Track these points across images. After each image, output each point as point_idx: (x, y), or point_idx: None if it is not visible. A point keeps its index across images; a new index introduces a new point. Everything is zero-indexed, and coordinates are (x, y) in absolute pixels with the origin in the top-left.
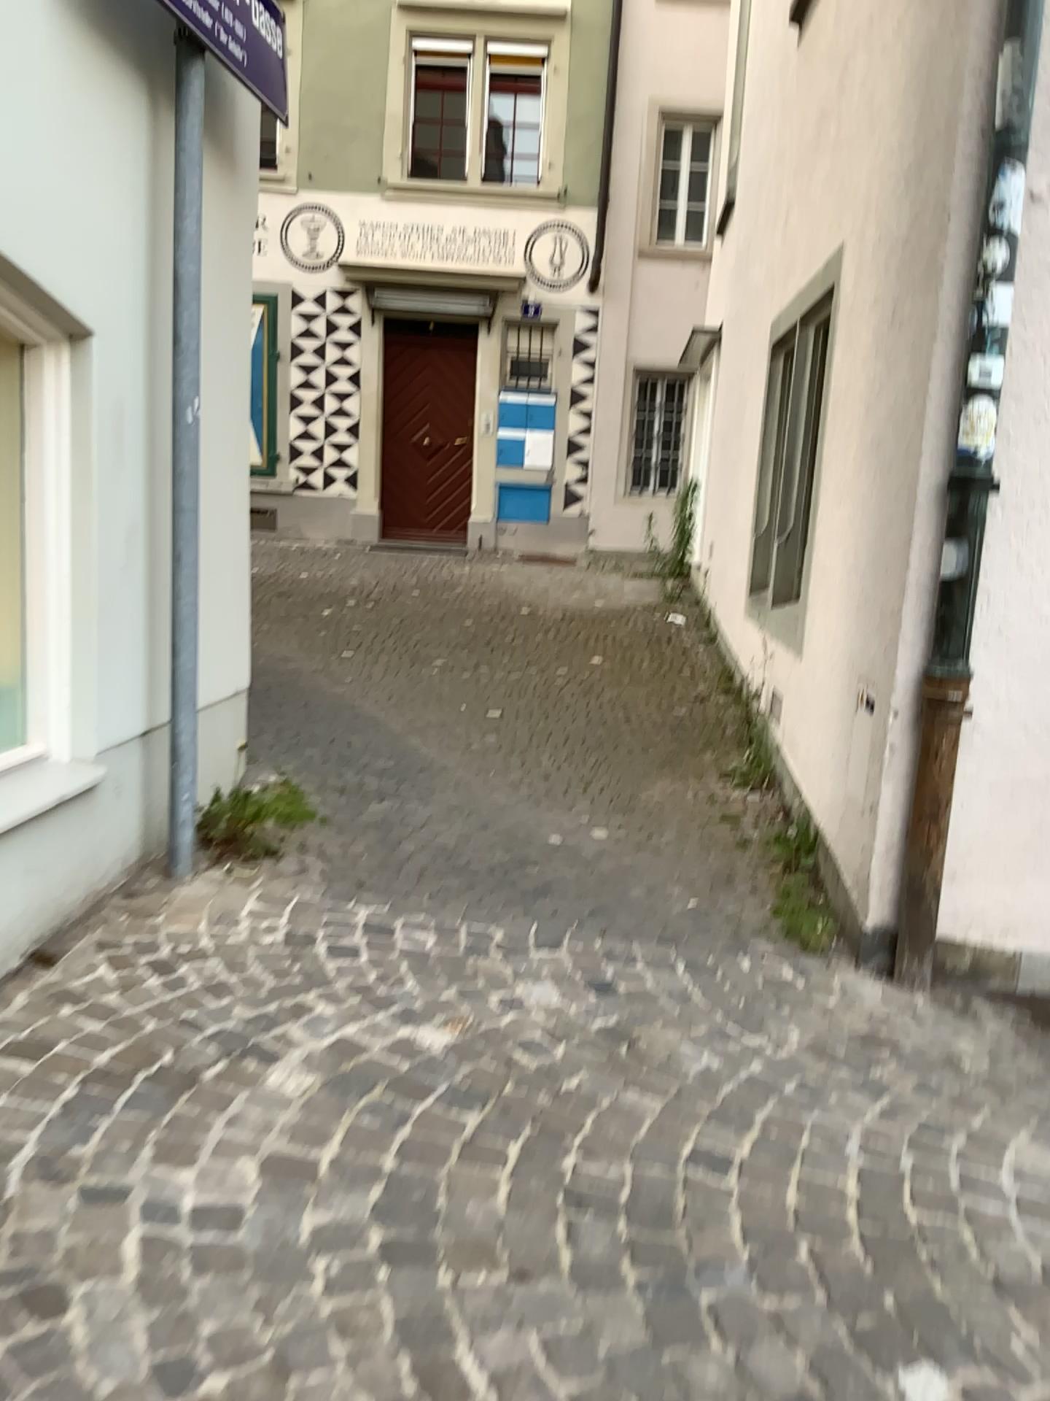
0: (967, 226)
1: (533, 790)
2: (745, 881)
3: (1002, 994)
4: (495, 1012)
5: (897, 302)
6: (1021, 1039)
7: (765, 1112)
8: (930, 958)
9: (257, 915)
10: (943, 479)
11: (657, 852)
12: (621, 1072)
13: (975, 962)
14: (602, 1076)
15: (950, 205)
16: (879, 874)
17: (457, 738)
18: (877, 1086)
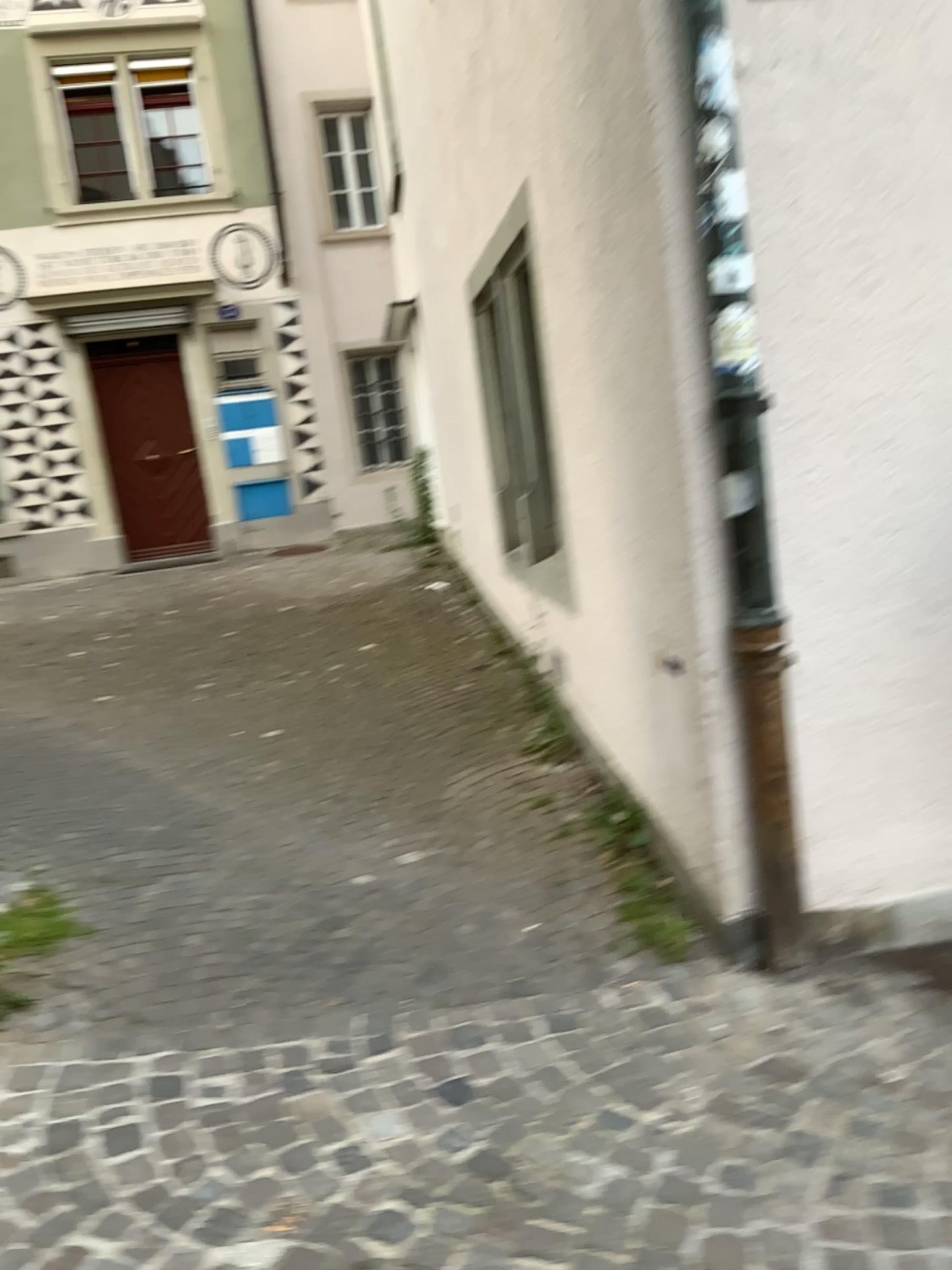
0: (675, 118)
1: (327, 819)
2: (577, 879)
3: (887, 956)
4: (332, 1172)
5: (607, 223)
6: (928, 1011)
7: (696, 1235)
8: (802, 933)
9: (8, 1107)
10: (707, 407)
11: (476, 864)
12: (507, 1229)
13: (850, 926)
14: (485, 1241)
15: (648, 100)
16: (729, 855)
17: (234, 774)
18: (807, 1140)
